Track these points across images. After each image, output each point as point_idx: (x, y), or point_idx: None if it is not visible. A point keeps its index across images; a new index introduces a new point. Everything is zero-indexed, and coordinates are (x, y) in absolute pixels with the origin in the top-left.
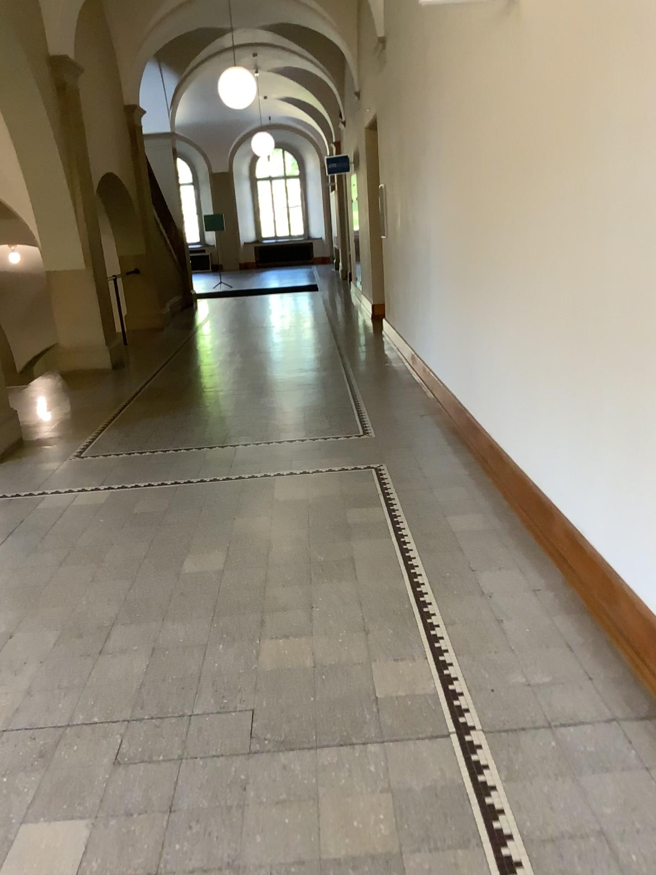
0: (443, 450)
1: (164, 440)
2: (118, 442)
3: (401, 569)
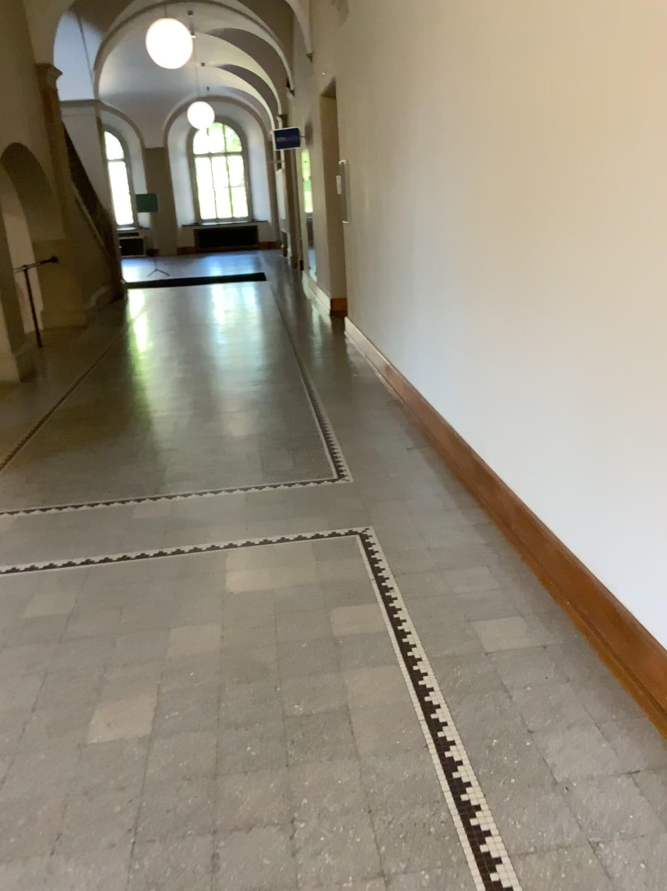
0: (443, 502)
1: (78, 490)
2: (15, 494)
3: (422, 731)
